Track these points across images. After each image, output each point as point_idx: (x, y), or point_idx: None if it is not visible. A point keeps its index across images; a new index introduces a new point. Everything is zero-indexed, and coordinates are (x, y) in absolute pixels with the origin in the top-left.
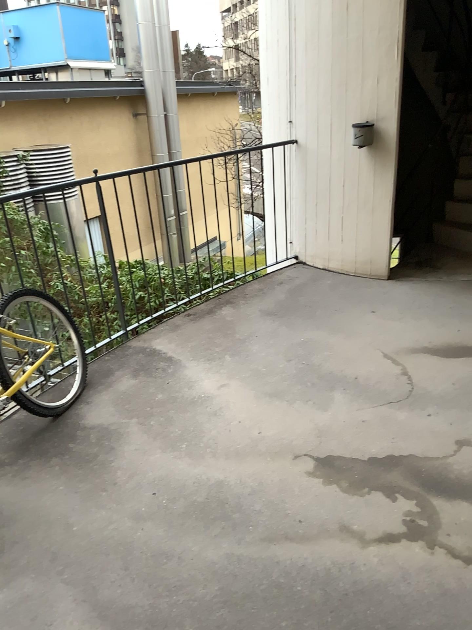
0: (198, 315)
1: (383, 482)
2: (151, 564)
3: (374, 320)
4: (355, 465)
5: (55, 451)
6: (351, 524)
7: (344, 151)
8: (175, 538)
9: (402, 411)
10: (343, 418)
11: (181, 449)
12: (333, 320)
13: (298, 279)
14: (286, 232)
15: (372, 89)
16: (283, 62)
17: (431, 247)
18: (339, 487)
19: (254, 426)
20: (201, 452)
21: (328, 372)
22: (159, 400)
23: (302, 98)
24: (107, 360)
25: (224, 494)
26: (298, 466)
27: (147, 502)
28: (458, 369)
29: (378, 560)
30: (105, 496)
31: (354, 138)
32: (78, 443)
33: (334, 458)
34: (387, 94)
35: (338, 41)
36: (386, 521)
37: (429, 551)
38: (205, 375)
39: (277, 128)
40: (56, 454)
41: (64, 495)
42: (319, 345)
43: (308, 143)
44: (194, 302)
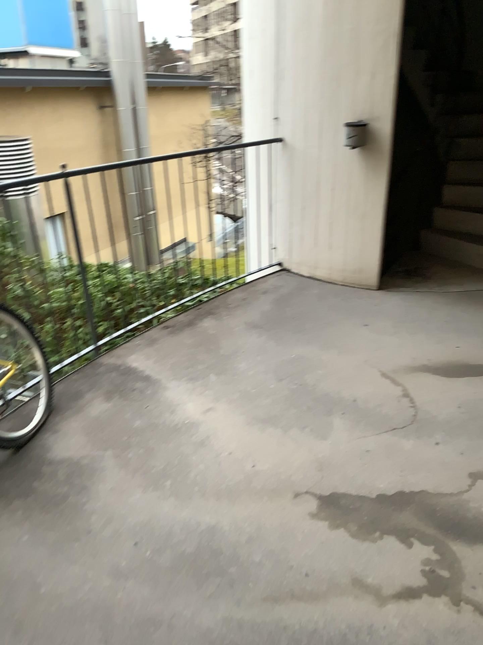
0: (177, 328)
1: (394, 524)
2: (135, 635)
3: (367, 333)
4: (362, 503)
5: (18, 491)
6: (363, 576)
7: (334, 151)
8: (162, 599)
9: (407, 439)
10: (344, 447)
11: (164, 486)
12: (323, 334)
13: (283, 287)
14: (269, 237)
15: (365, 85)
16: (269, 53)
17: (418, 255)
18: (347, 531)
19: (245, 458)
20: (188, 490)
21: (323, 393)
22: (138, 427)
23: (289, 94)
24: (76, 379)
25: (217, 542)
26: (298, 506)
27: (128, 554)
28: (461, 390)
29: (398, 622)
30: (78, 547)
31: (345, 137)
32: (44, 481)
33: (337, 495)
34: (381, 92)
35: (330, 33)
36: (403, 572)
37: (453, 609)
38: (188, 397)
39: (262, 125)
40: (18, 494)
41: (28, 547)
42: (311, 362)
43: (295, 141)
44: (172, 313)
